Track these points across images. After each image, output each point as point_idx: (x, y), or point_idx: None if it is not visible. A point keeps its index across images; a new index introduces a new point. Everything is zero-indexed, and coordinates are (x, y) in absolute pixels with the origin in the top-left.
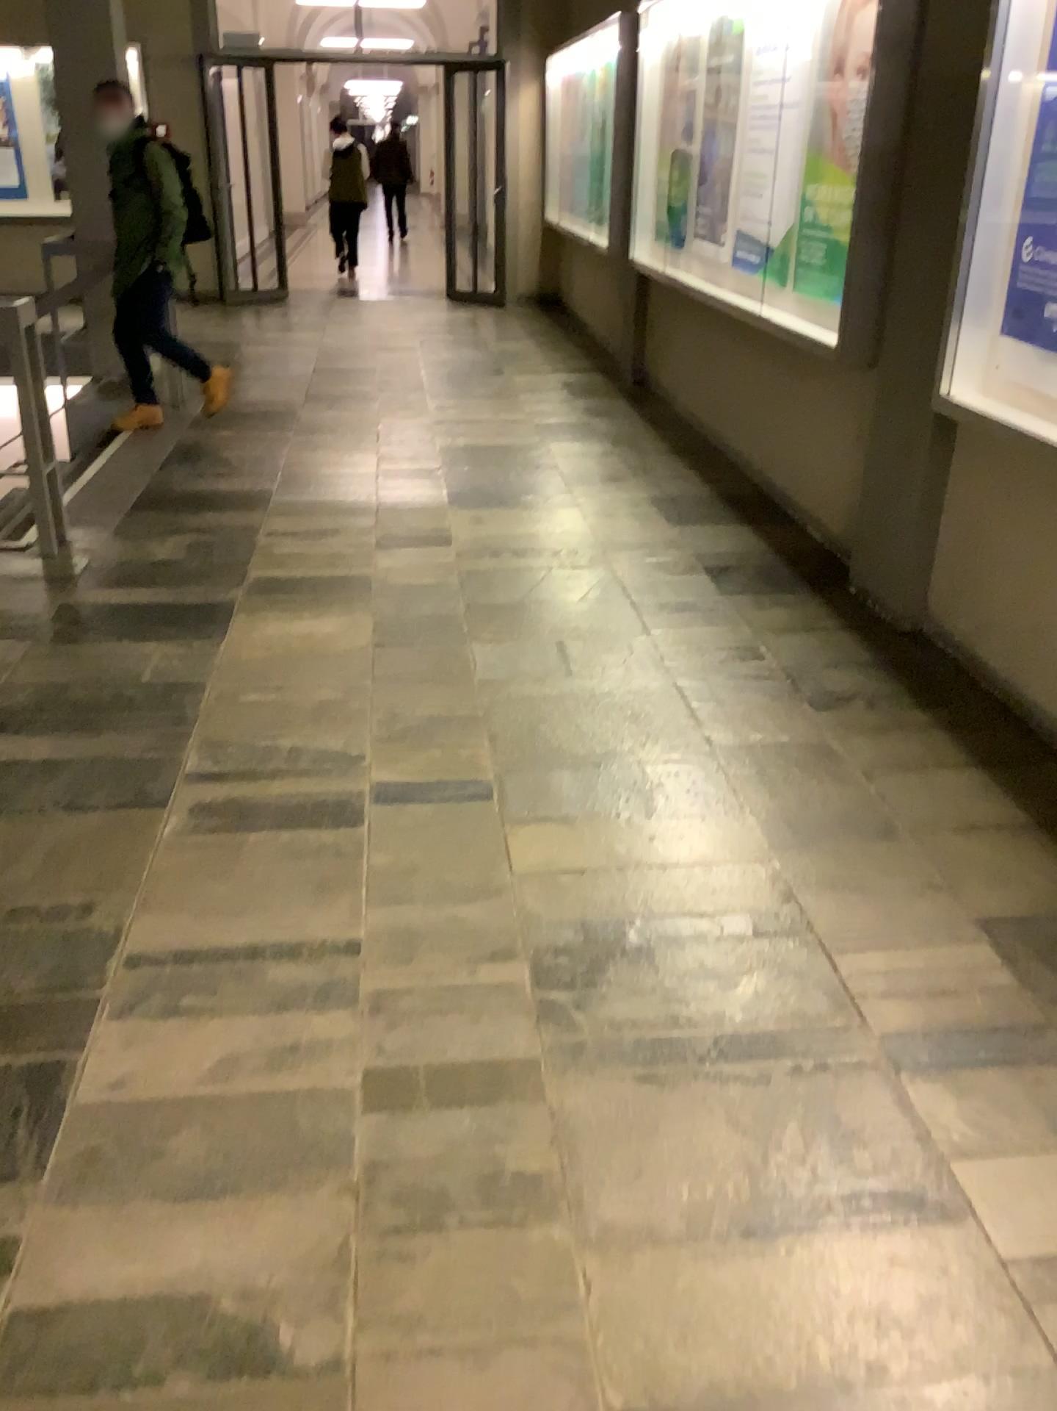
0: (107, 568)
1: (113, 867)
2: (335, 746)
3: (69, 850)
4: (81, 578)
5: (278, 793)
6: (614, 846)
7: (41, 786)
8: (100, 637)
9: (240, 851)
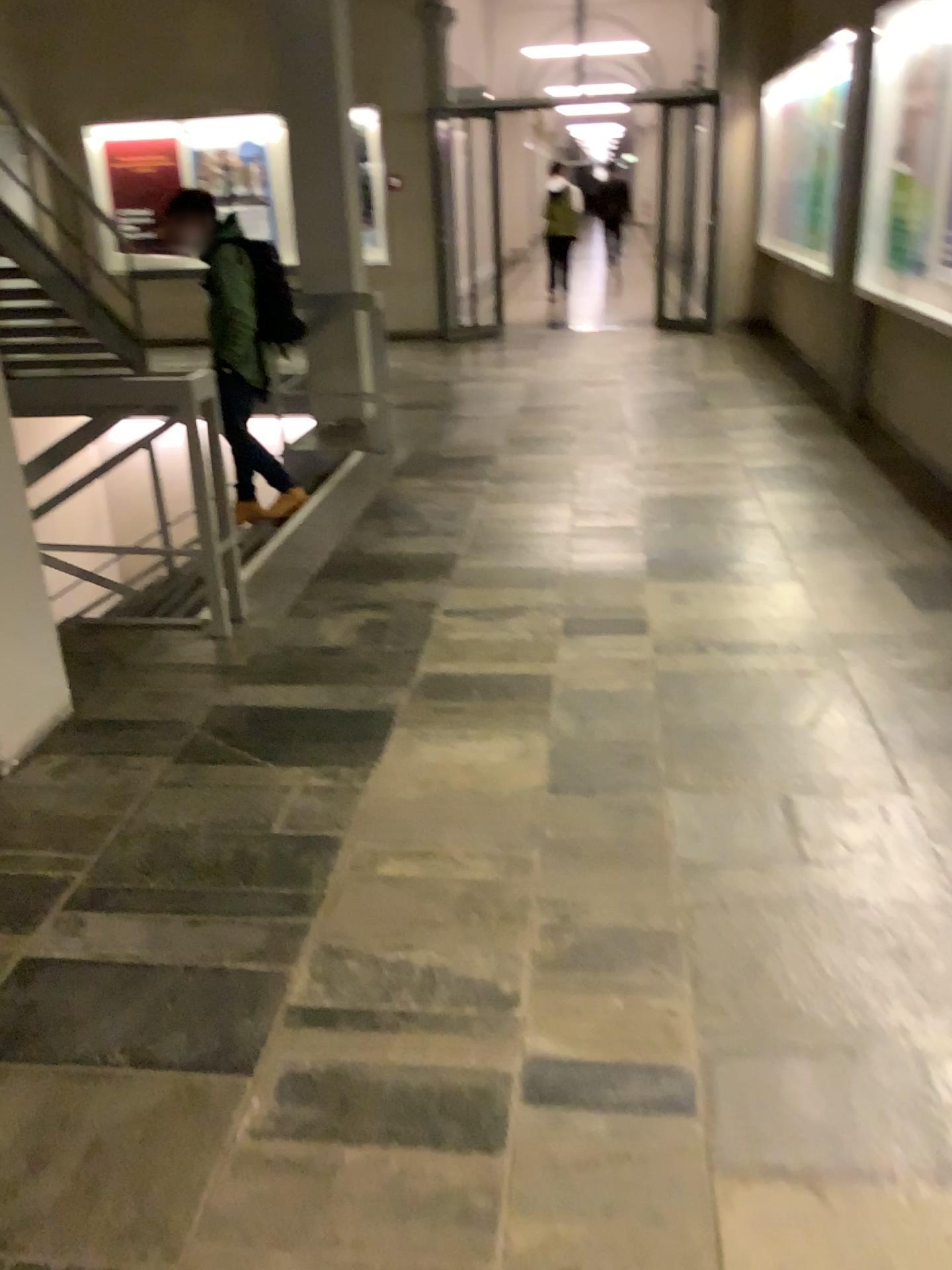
0: (268, 660)
1: (158, 1198)
2: (483, 977)
3: (112, 1151)
4: (239, 671)
5: (398, 1064)
6: (890, 1256)
7: (114, 1012)
8: (239, 760)
9: (329, 1187)
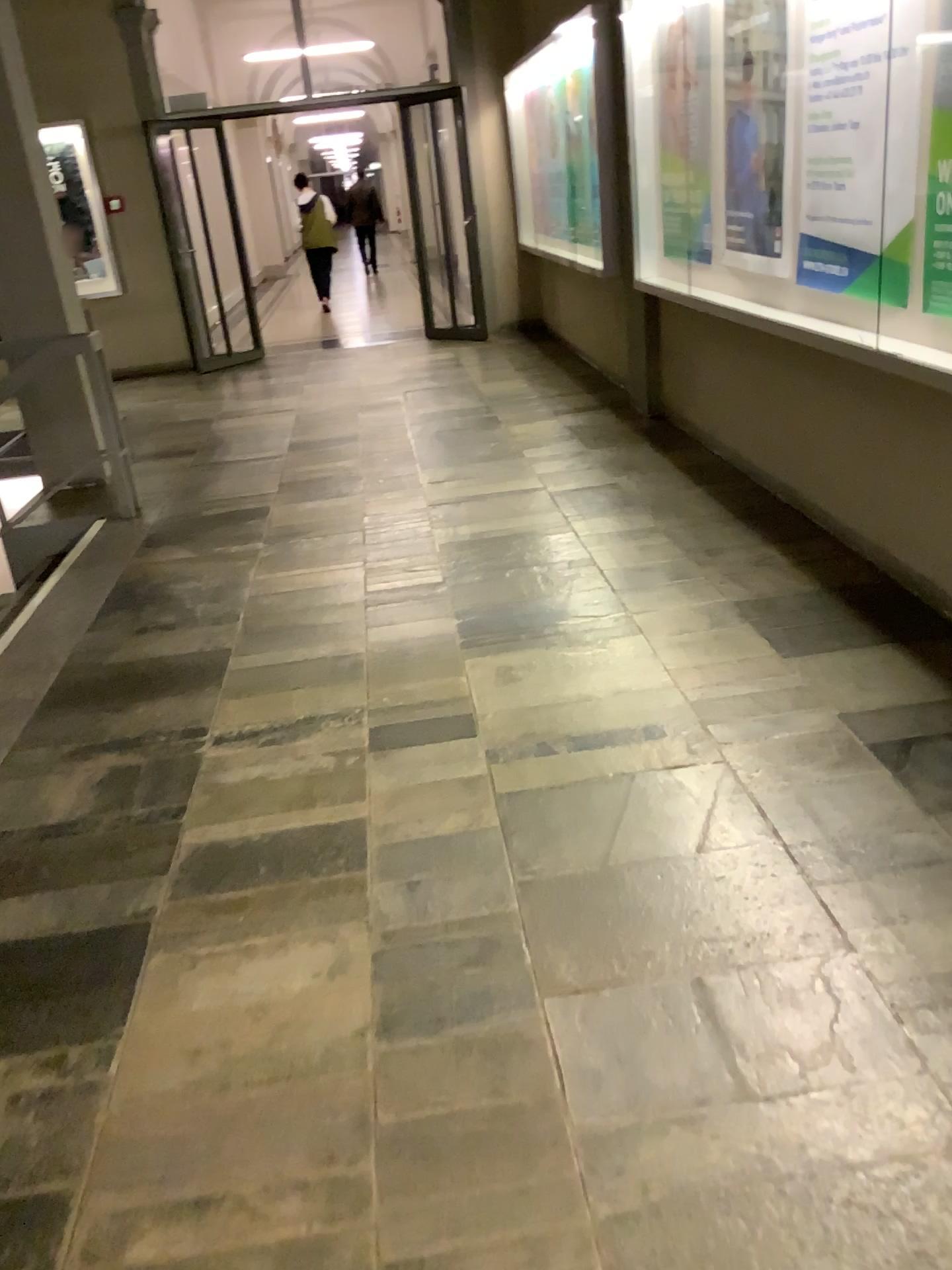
0: None
1: None
2: None
3: None
4: None
5: None
6: None
7: None
8: None
9: None
